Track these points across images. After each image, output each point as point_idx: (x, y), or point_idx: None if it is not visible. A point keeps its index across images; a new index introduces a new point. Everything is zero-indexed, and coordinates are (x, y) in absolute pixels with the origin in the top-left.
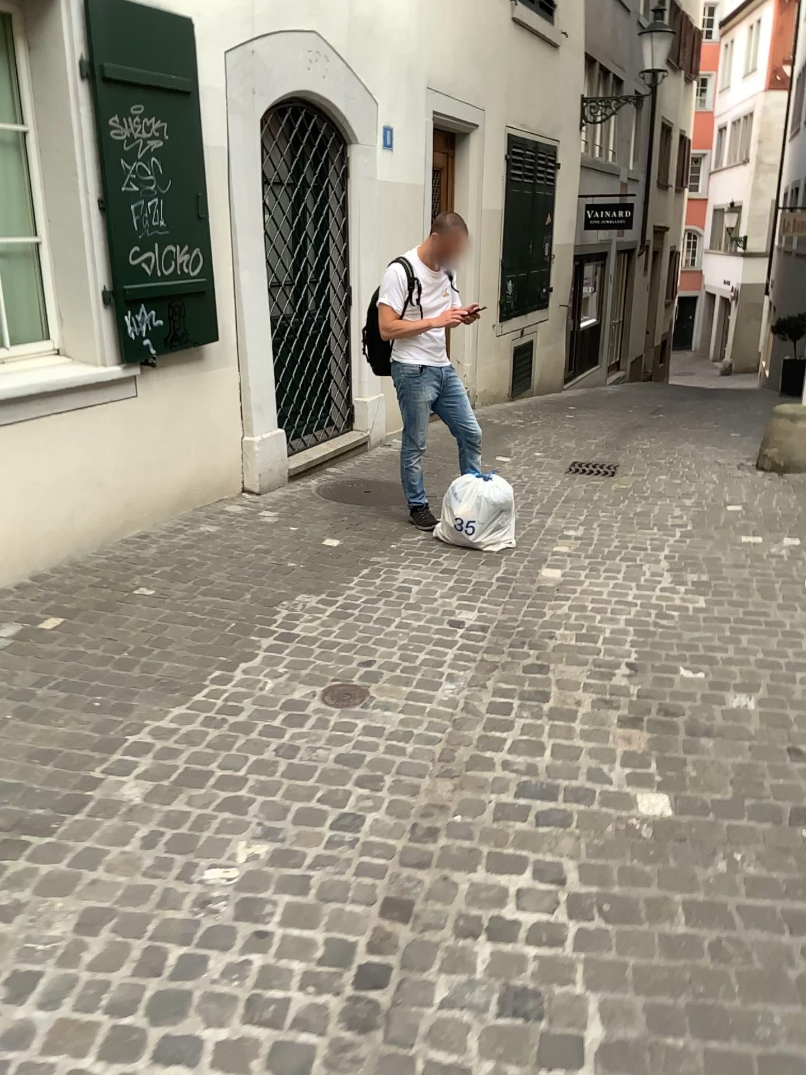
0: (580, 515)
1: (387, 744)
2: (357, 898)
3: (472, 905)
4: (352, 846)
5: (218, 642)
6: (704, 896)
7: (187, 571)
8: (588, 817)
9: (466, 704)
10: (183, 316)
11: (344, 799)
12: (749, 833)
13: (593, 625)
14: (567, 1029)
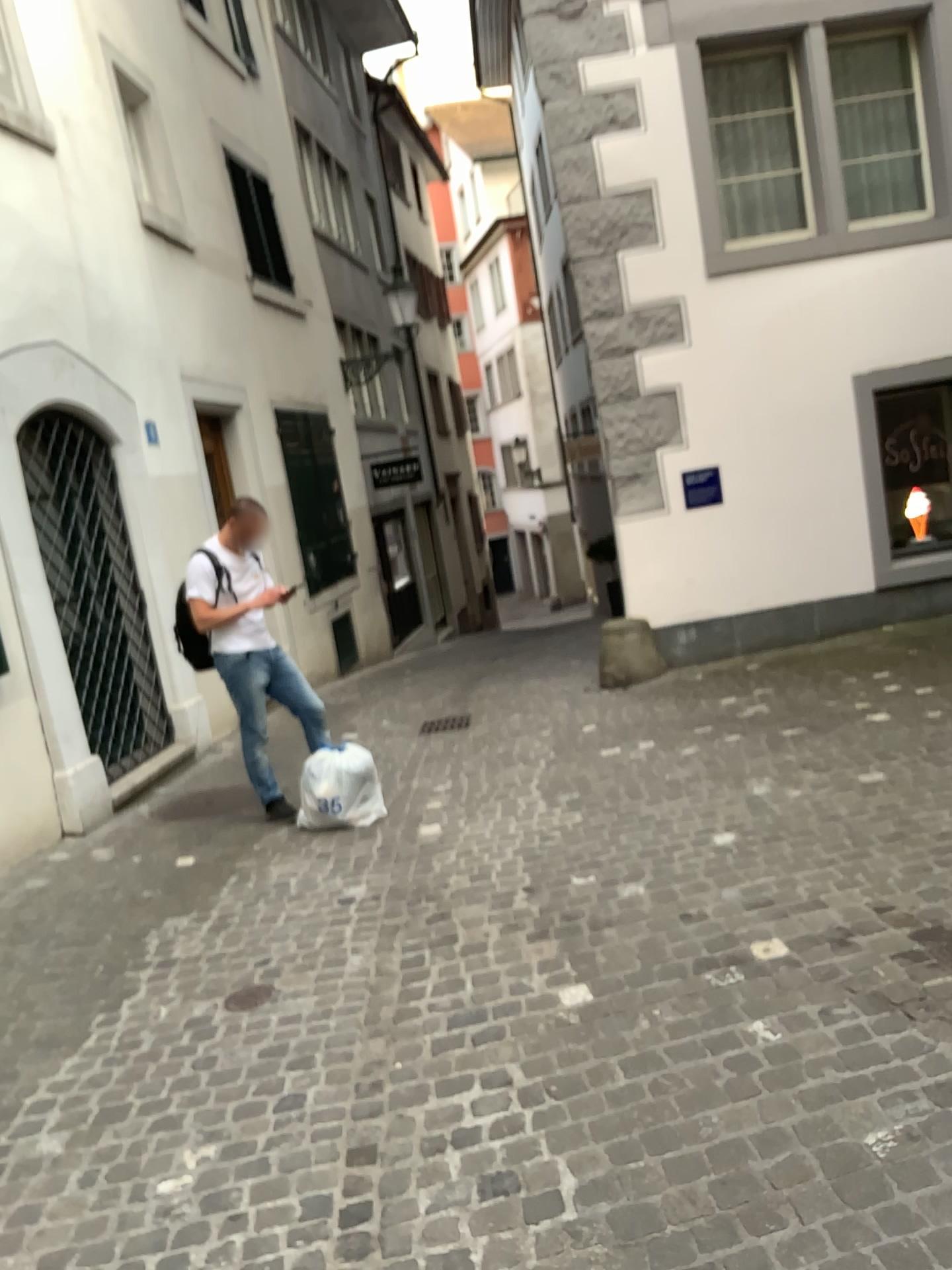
0: (444, 772)
1: (308, 1025)
2: (321, 1159)
3: (434, 1128)
4: (302, 1119)
5: (93, 988)
6: (636, 1050)
7: (29, 930)
8: (520, 1024)
9: (377, 969)
10: None
11: (280, 1084)
12: (663, 991)
13: (483, 866)
14: (545, 1188)
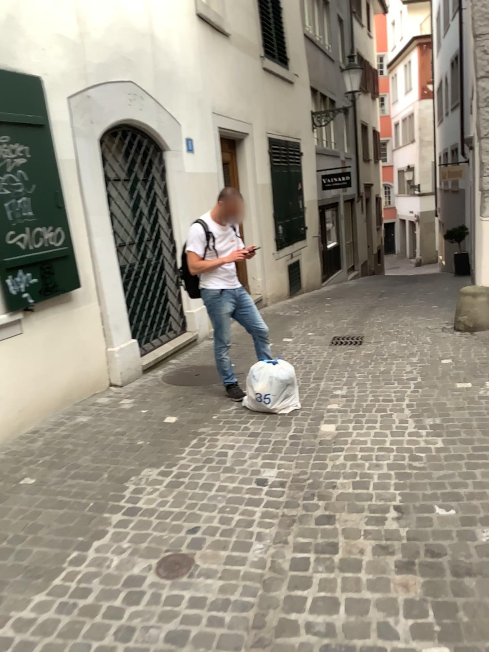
0: (343, 379)
1: (208, 615)
2: None
3: None
4: None
5: (79, 523)
6: None
7: (62, 458)
8: None
9: (271, 562)
10: (51, 275)
11: None
12: None
13: (363, 473)
14: None
